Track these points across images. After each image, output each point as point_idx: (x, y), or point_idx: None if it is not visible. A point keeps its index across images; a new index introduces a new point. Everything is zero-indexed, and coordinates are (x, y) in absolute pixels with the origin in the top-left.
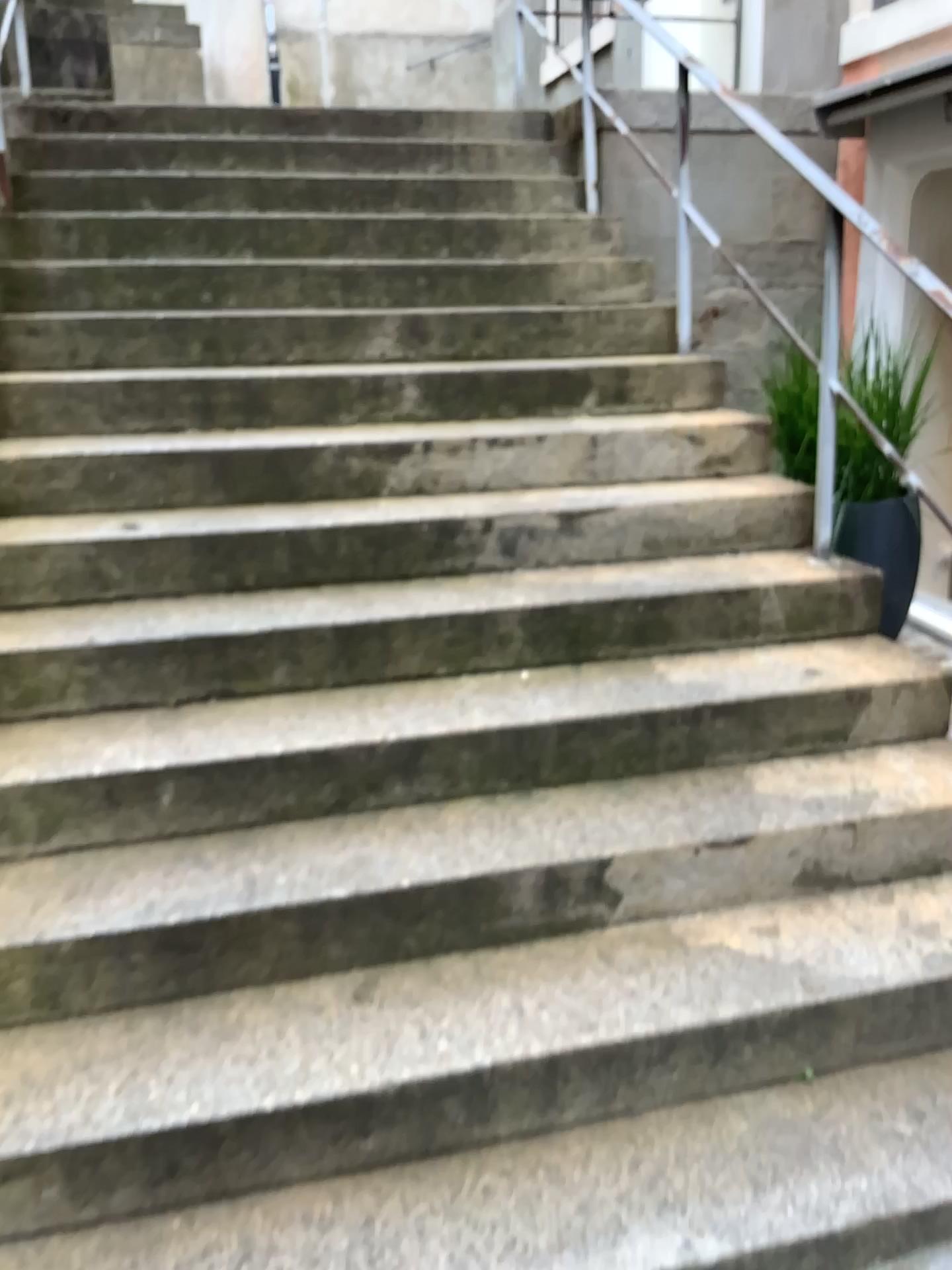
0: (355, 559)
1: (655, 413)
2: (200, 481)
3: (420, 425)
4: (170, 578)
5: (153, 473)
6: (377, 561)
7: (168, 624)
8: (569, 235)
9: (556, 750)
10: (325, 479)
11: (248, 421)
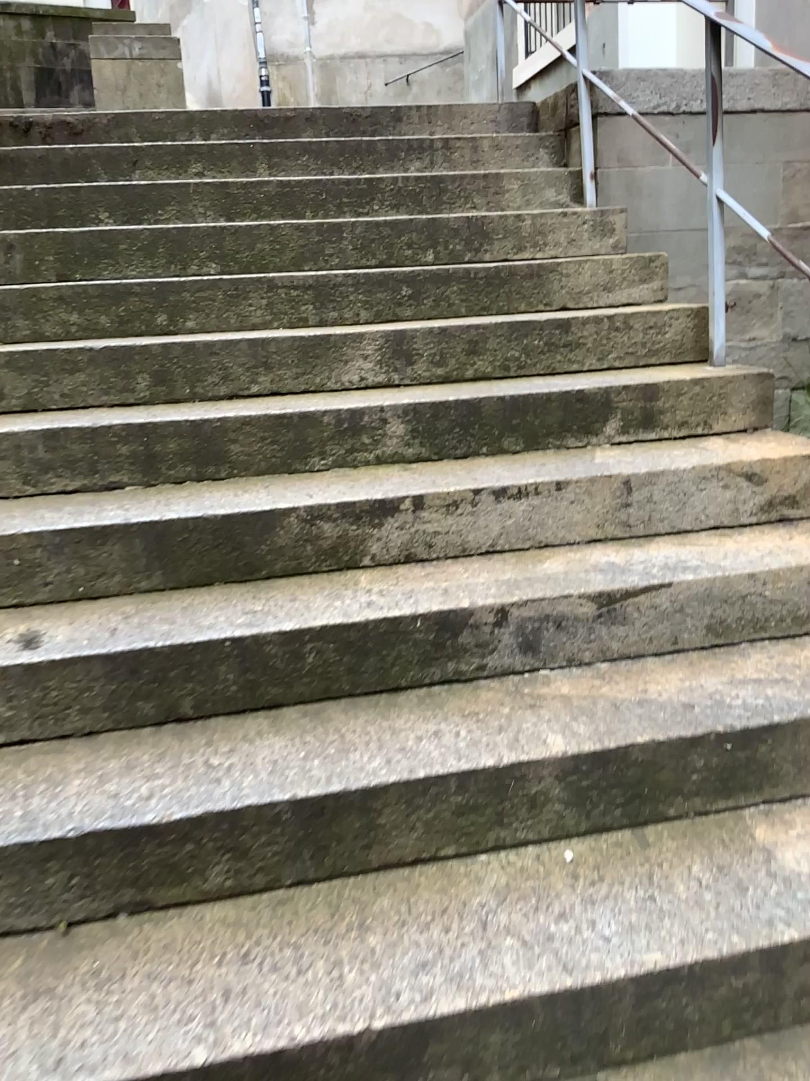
0: (326, 670)
1: (691, 441)
2: (129, 563)
3: (408, 471)
4: (75, 716)
5: (70, 554)
6: (356, 672)
7: (61, 802)
8: (566, 231)
9: (631, 1018)
10: (289, 552)
11: (196, 473)
